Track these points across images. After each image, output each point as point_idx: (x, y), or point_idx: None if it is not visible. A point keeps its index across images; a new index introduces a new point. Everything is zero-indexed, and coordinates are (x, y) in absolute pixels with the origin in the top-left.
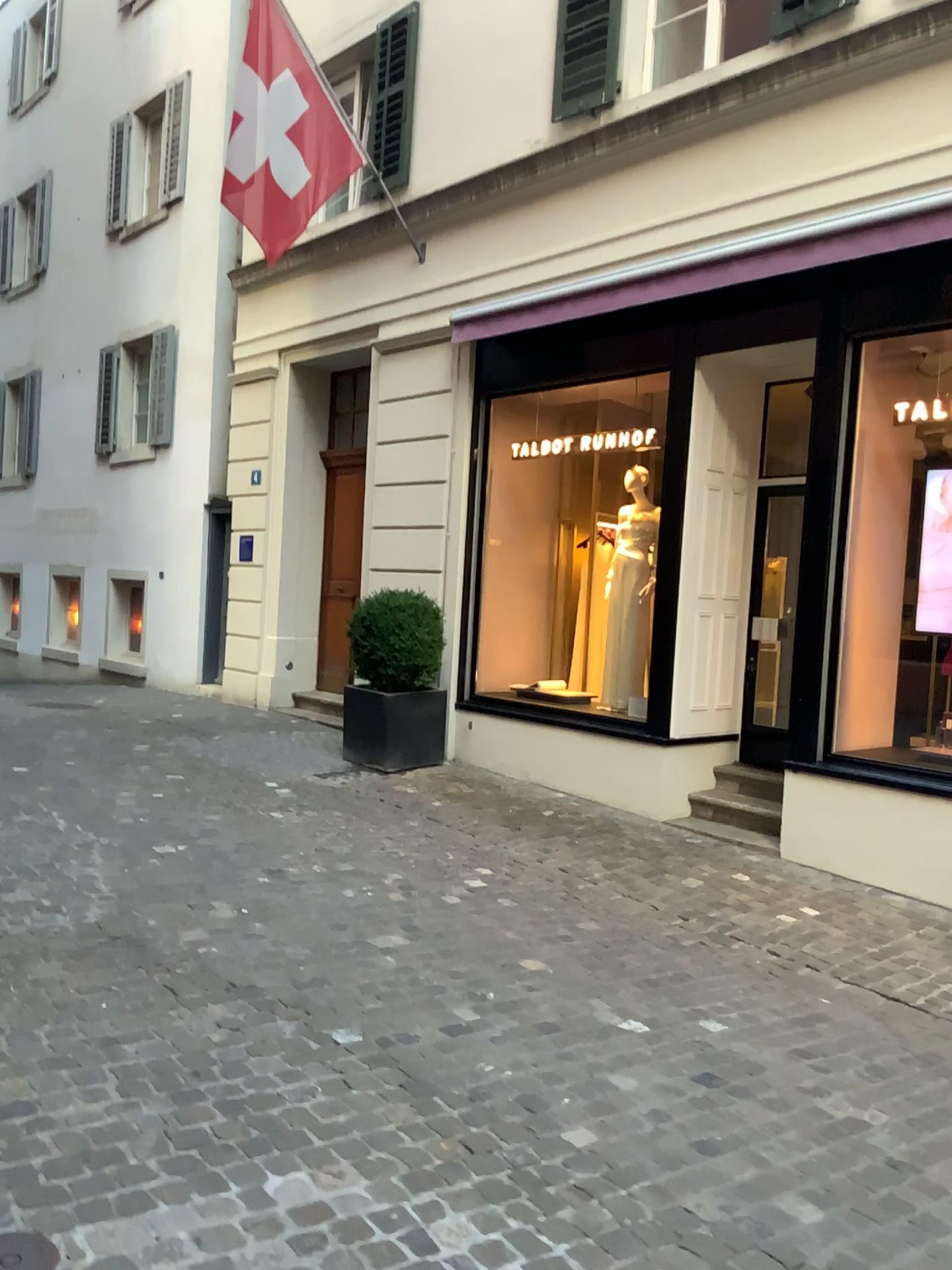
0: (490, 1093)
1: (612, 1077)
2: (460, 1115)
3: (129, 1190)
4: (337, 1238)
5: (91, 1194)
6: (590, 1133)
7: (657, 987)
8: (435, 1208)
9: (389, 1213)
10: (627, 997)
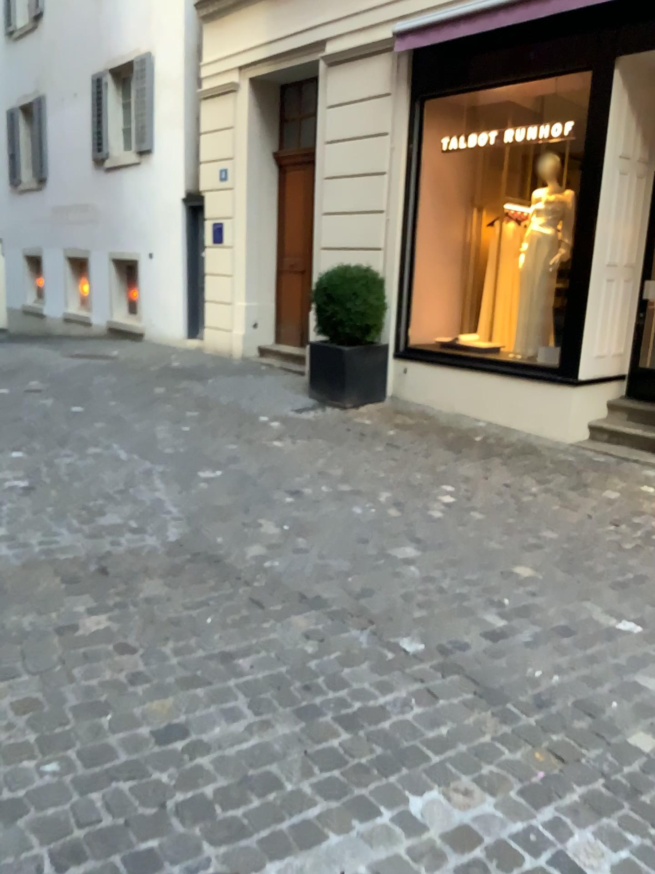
0: (554, 701)
1: (642, 680)
2: (540, 725)
3: (300, 820)
4: (495, 866)
5: (269, 827)
6: (652, 739)
7: (632, 590)
8: (564, 828)
9: (529, 835)
10: (613, 600)
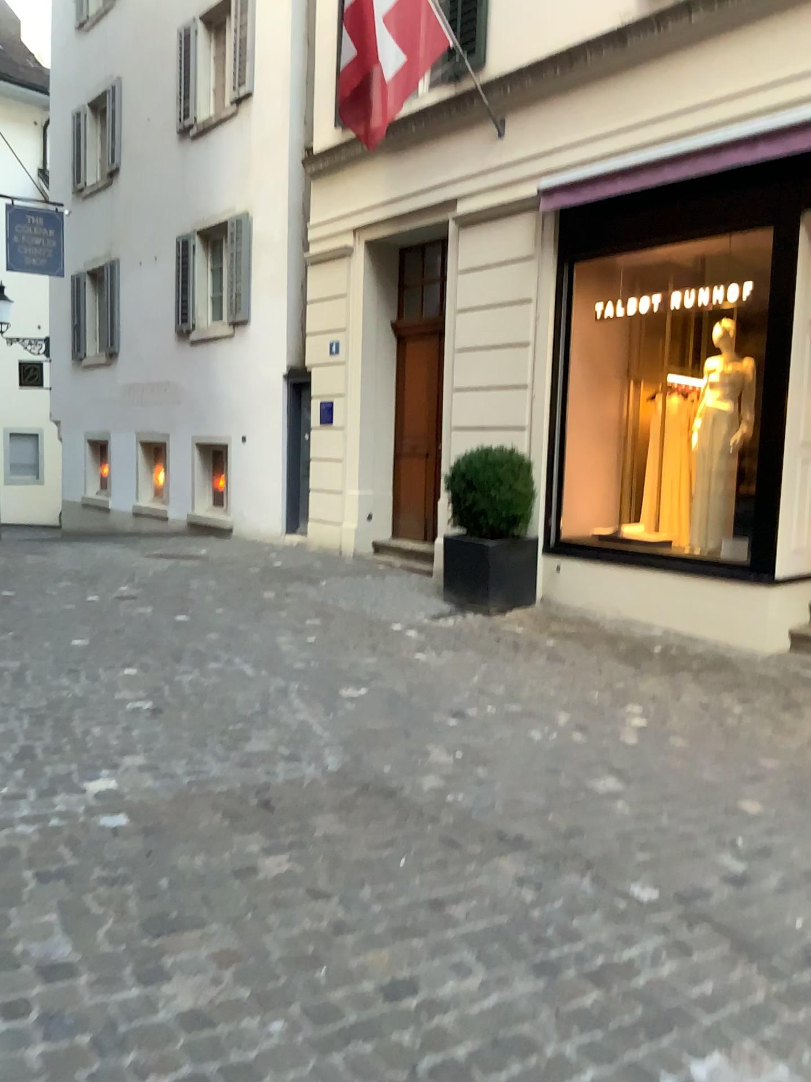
0: None
1: None
2: None
3: None
4: None
5: None
6: None
7: None
8: None
9: None
10: None
